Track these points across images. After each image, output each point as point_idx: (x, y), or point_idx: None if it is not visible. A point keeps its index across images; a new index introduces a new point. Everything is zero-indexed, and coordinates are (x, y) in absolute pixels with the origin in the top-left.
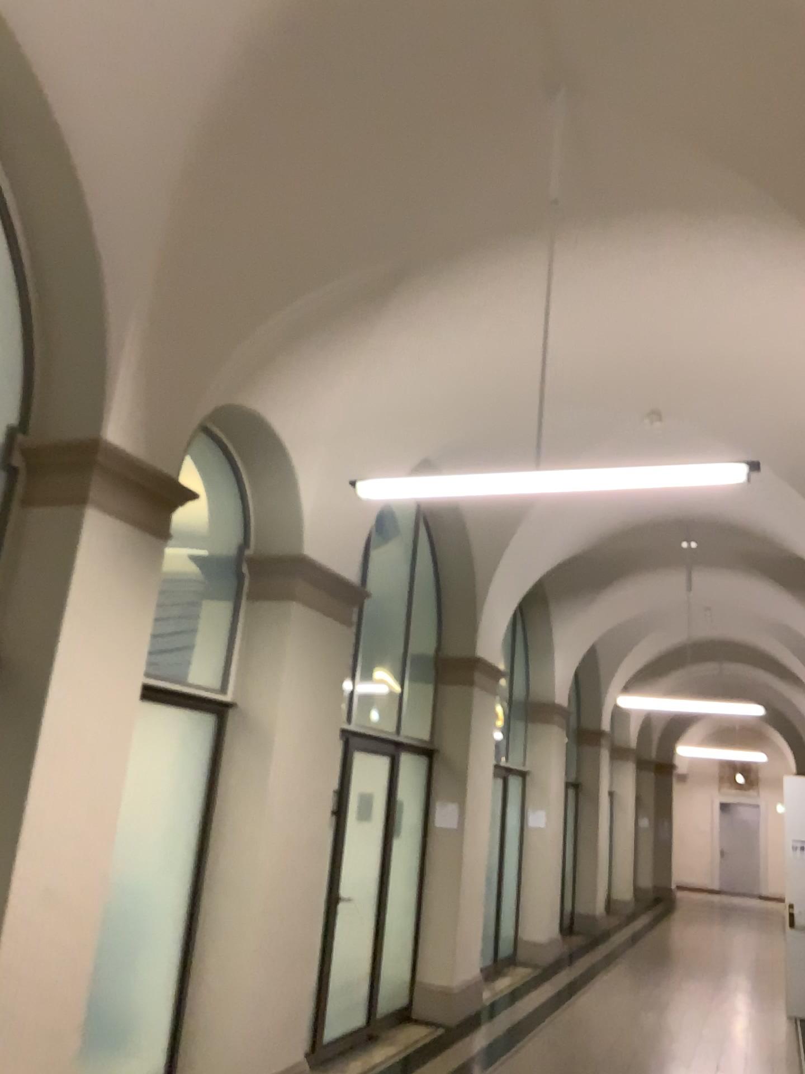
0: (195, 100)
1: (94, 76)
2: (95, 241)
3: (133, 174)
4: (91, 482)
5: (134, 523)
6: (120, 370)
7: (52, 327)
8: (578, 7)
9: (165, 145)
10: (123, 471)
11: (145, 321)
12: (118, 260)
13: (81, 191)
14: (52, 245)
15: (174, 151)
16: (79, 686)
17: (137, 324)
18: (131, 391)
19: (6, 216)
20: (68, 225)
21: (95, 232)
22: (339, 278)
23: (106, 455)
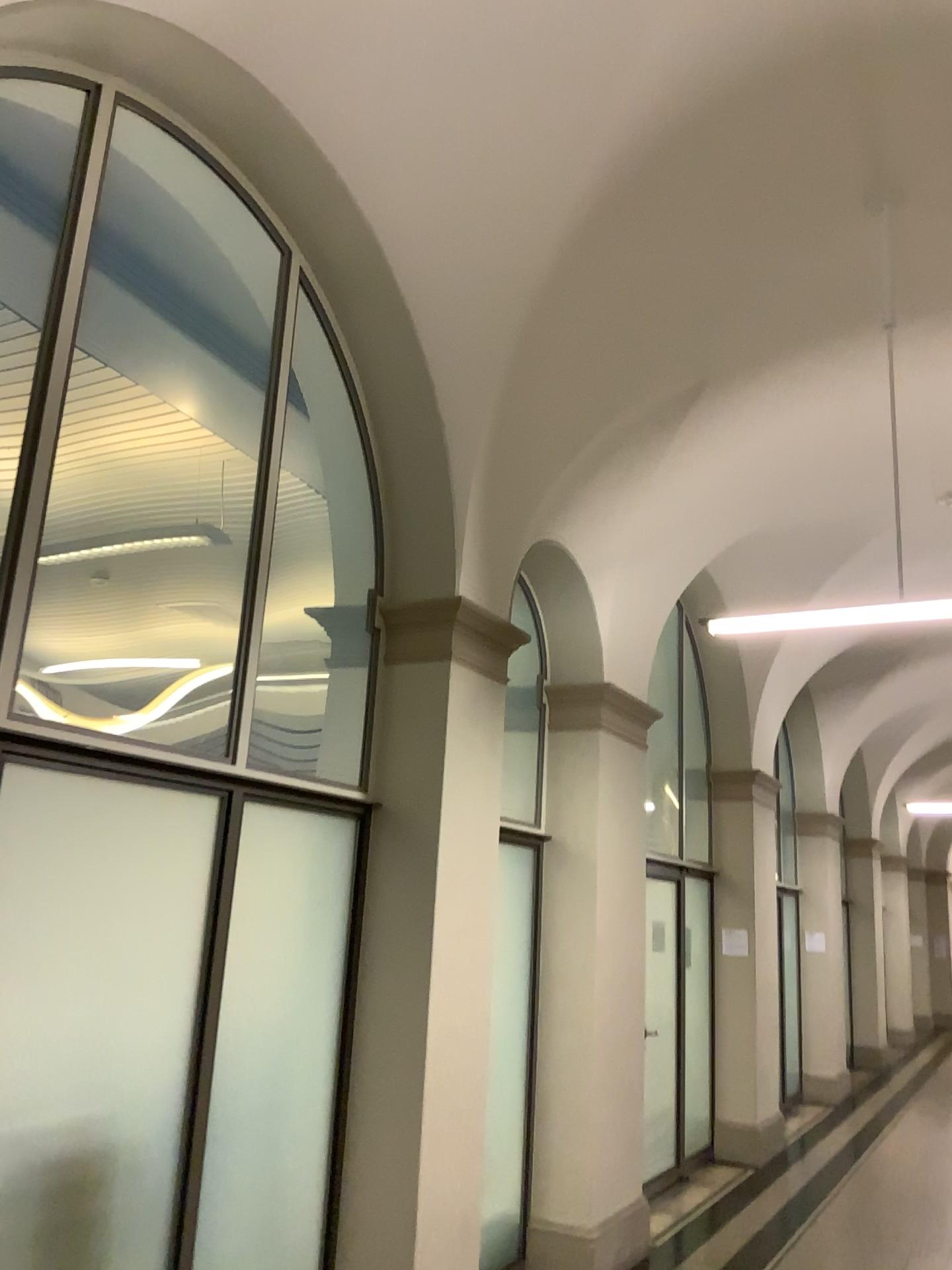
0: (533, 268)
1: (441, 259)
2: (437, 408)
3: (473, 342)
4: (451, 639)
5: (484, 673)
6: (462, 527)
7: (395, 491)
8: (911, 142)
9: (503, 313)
10: (471, 624)
11: (482, 478)
12: (458, 422)
13: (425, 363)
14: (394, 414)
15: (511, 317)
16: (458, 833)
17: (474, 481)
18: (471, 546)
19: (348, 389)
20: (412, 395)
21: (438, 399)
22: (642, 405)
23: (459, 611)
